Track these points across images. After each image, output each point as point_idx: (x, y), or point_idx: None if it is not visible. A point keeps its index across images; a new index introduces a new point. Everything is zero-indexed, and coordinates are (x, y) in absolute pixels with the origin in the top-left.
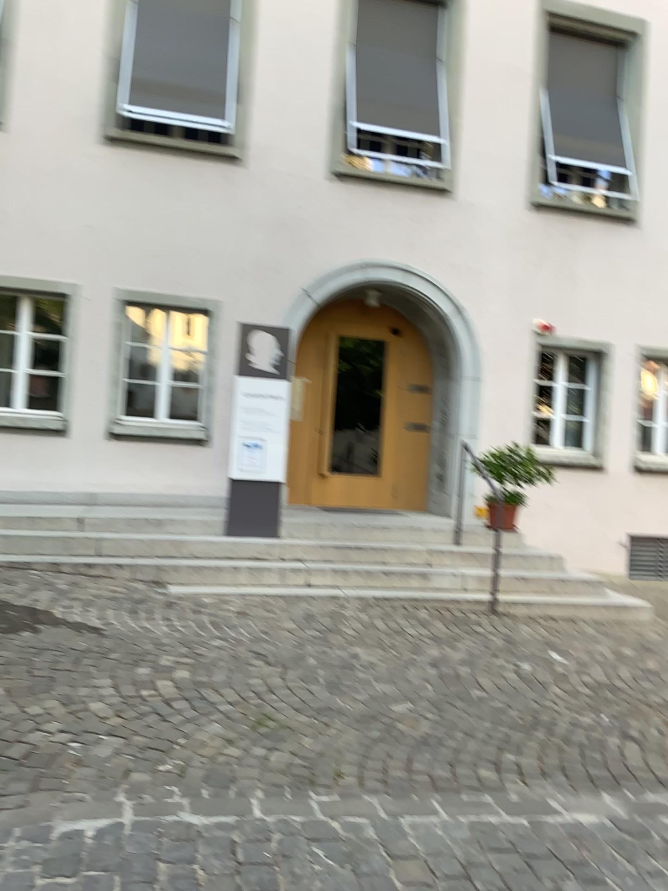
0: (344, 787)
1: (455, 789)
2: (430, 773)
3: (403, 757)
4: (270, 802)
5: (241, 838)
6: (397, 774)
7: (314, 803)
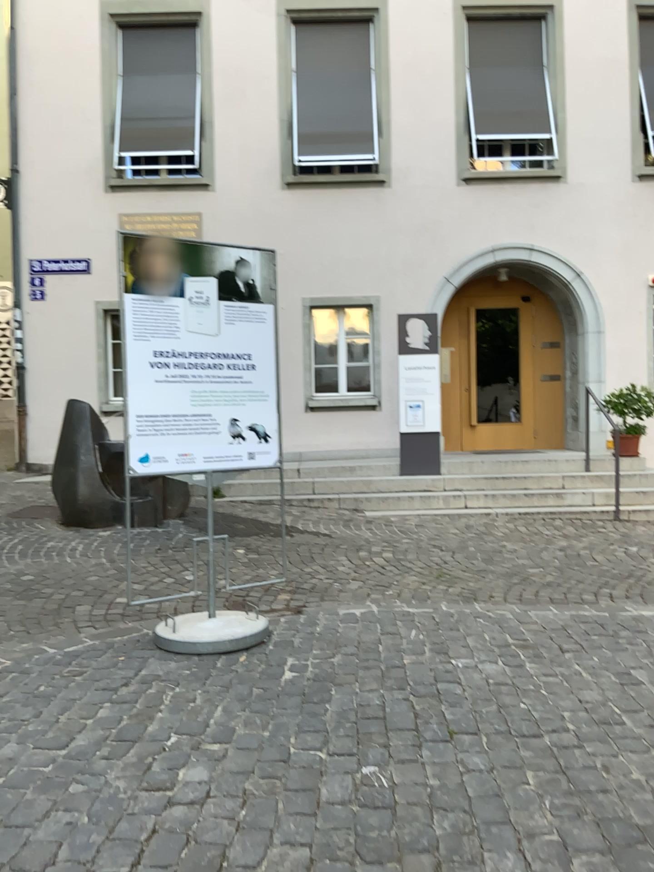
0: (495, 598)
1: (564, 599)
2: (548, 593)
3: (532, 587)
4: (452, 603)
5: (438, 613)
6: (528, 594)
7: (477, 604)
